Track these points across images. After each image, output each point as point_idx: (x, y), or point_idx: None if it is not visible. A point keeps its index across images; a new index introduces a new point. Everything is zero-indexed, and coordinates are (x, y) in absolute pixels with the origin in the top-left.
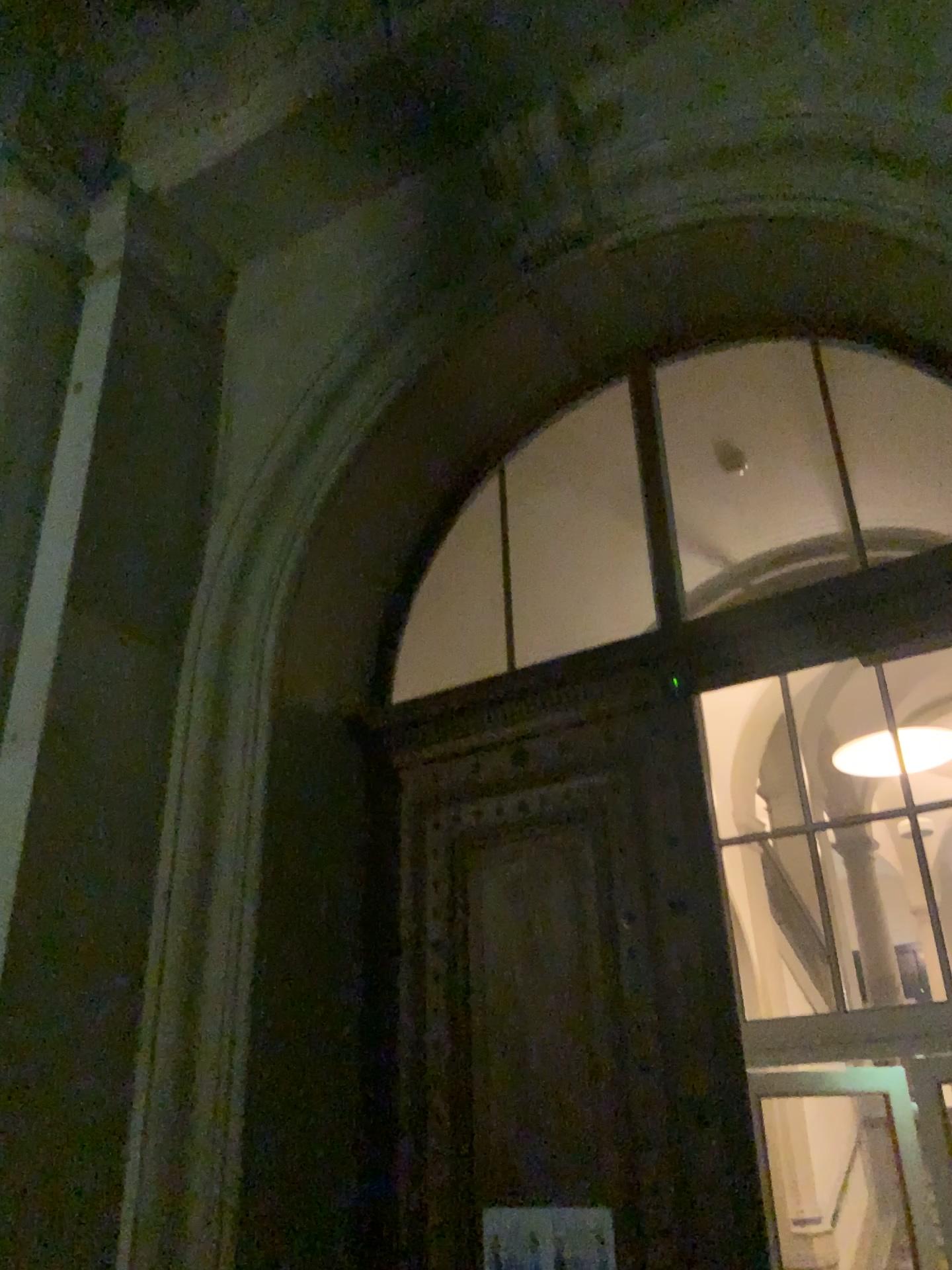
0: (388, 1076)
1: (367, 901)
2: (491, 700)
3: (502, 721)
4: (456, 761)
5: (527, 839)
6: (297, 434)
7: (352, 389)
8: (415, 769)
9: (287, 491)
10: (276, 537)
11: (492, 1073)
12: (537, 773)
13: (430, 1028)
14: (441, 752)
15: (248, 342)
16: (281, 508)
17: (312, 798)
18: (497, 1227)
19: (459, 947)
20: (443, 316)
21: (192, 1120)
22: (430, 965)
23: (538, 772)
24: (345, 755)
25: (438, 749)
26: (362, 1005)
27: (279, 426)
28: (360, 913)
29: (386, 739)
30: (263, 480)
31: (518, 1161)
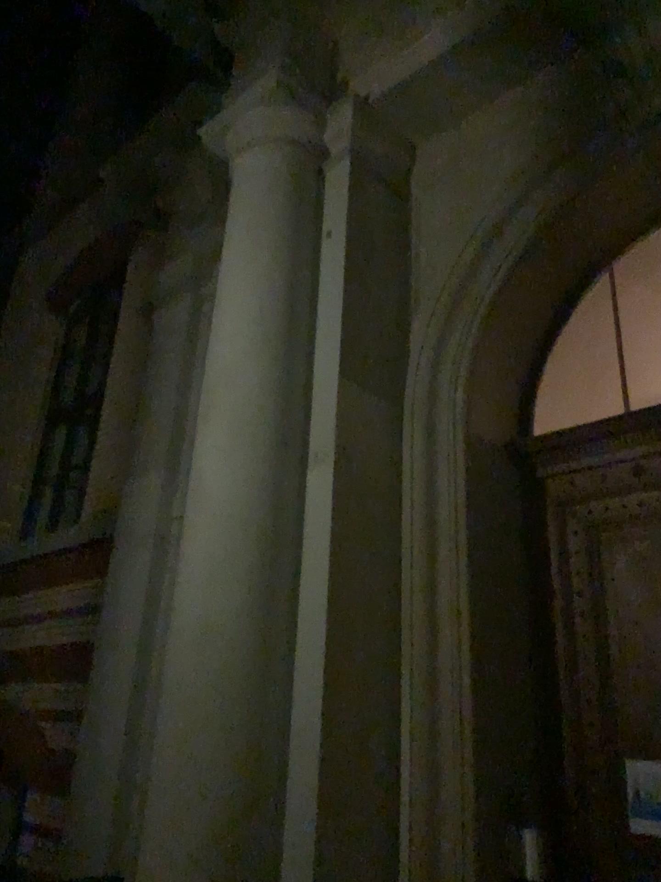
0: (553, 677)
1: (530, 564)
2: (618, 433)
3: (626, 448)
4: (591, 474)
5: (648, 527)
6: (473, 256)
7: (512, 223)
8: (560, 479)
9: (468, 295)
10: (462, 326)
11: (629, 679)
12: (653, 483)
13: (581, 648)
14: (580, 468)
15: (432, 195)
16: (465, 307)
17: (494, 497)
18: (639, 776)
19: (599, 597)
20: (580, 168)
21: (440, 693)
22: (578, 607)
23: (654, 482)
24: (510, 470)
25: (577, 466)
26: (532, 631)
27: (460, 251)
28: (526, 572)
29: (537, 459)
30: (451, 288)
31: (652, 736)
